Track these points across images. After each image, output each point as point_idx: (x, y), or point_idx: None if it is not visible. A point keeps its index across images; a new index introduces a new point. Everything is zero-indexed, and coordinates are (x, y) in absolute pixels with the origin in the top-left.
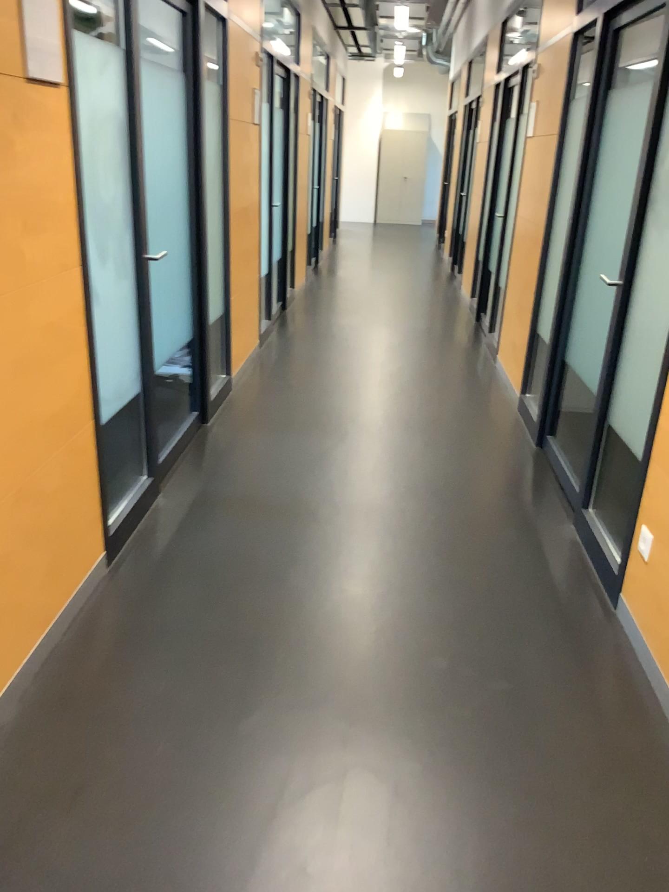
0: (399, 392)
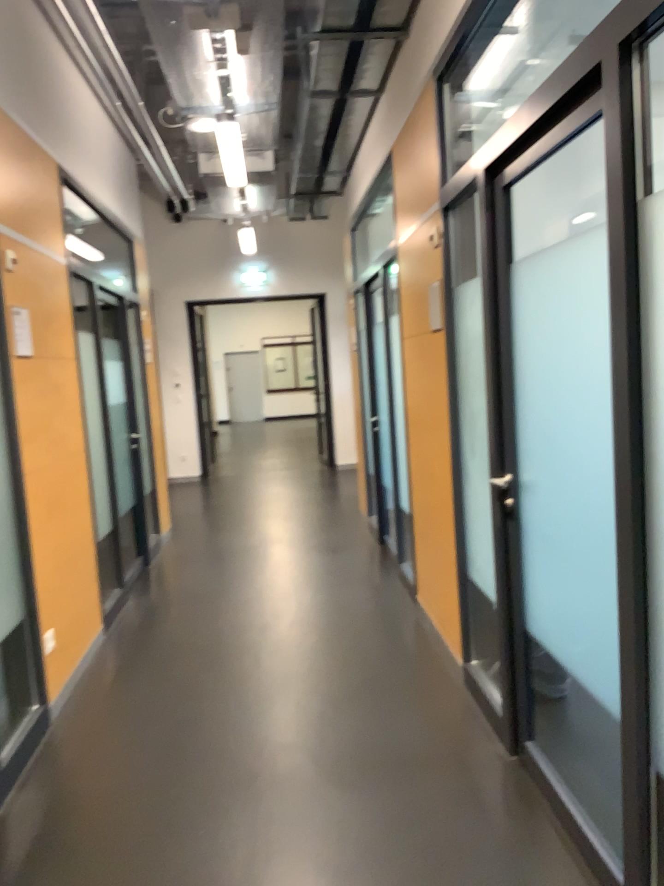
0: None
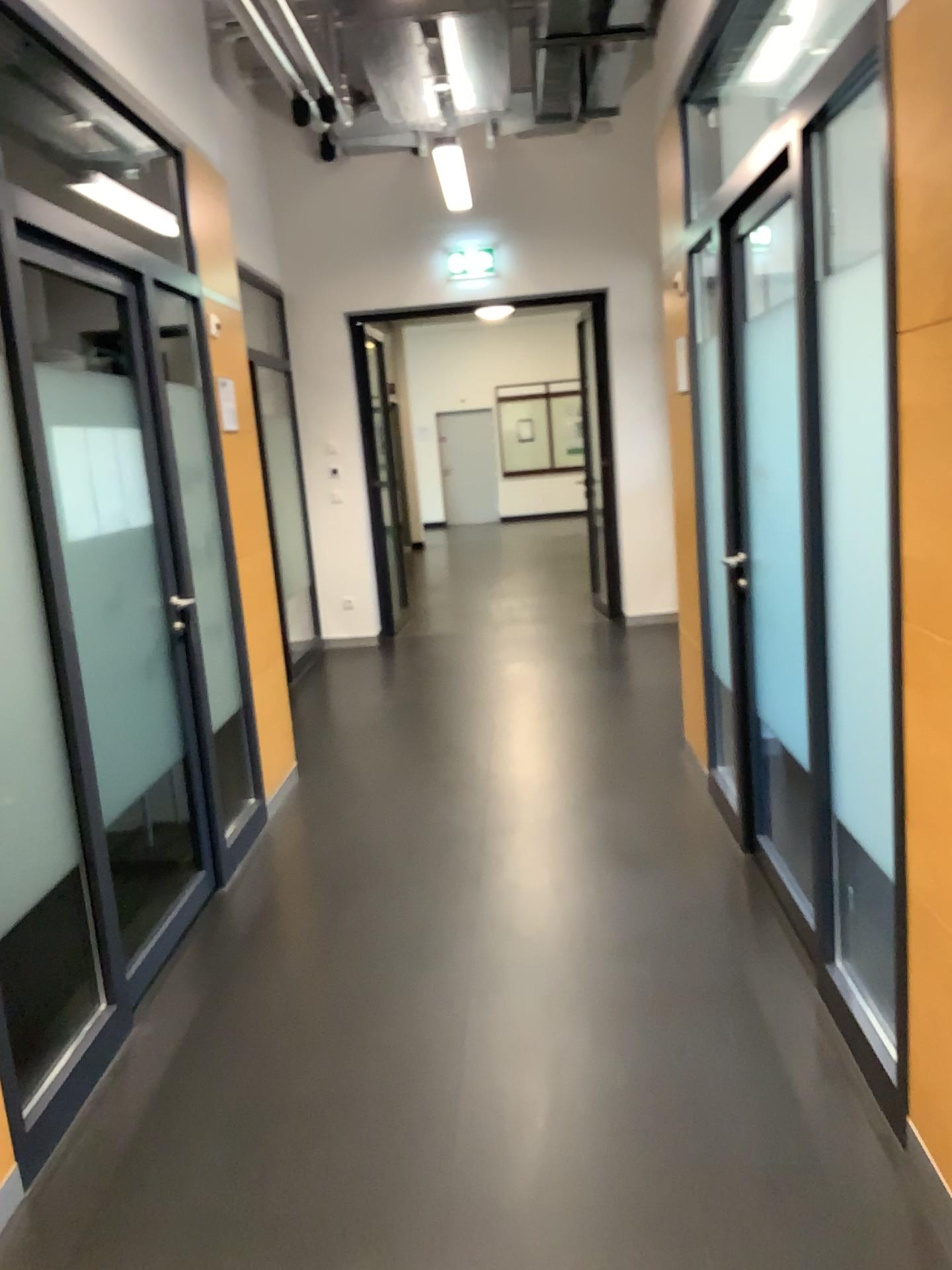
0: None
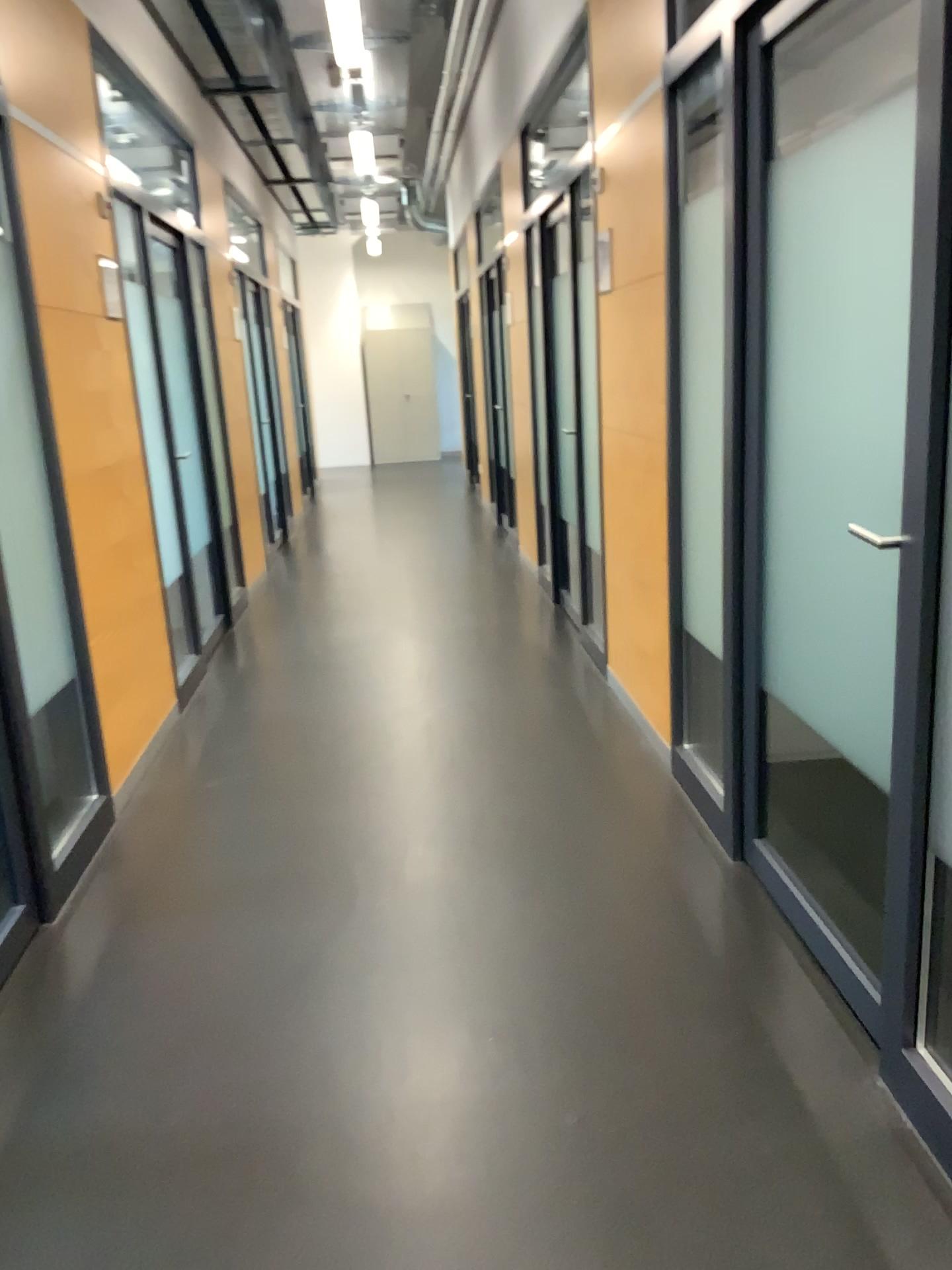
0: (447, 773)
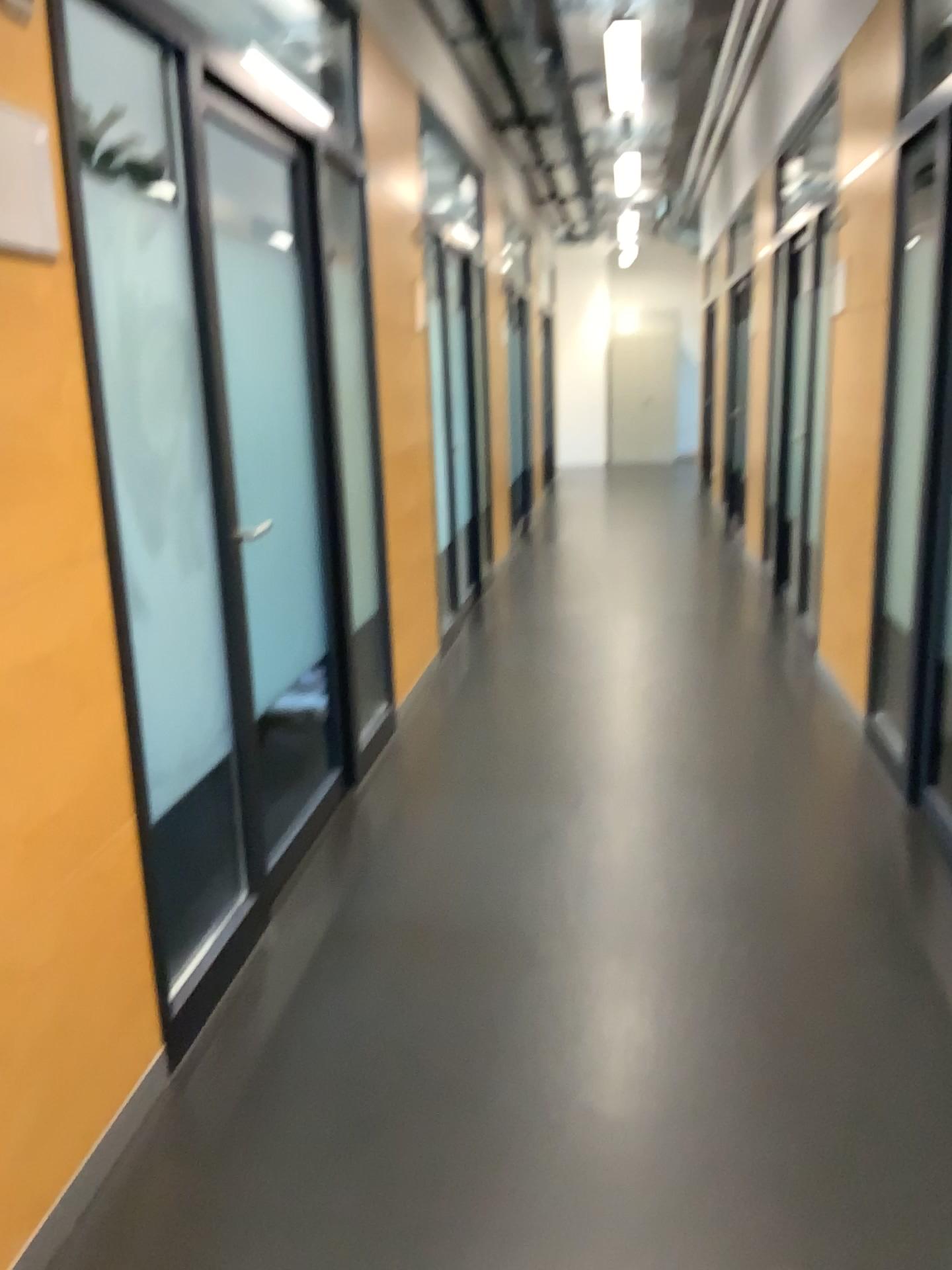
0: (664, 719)
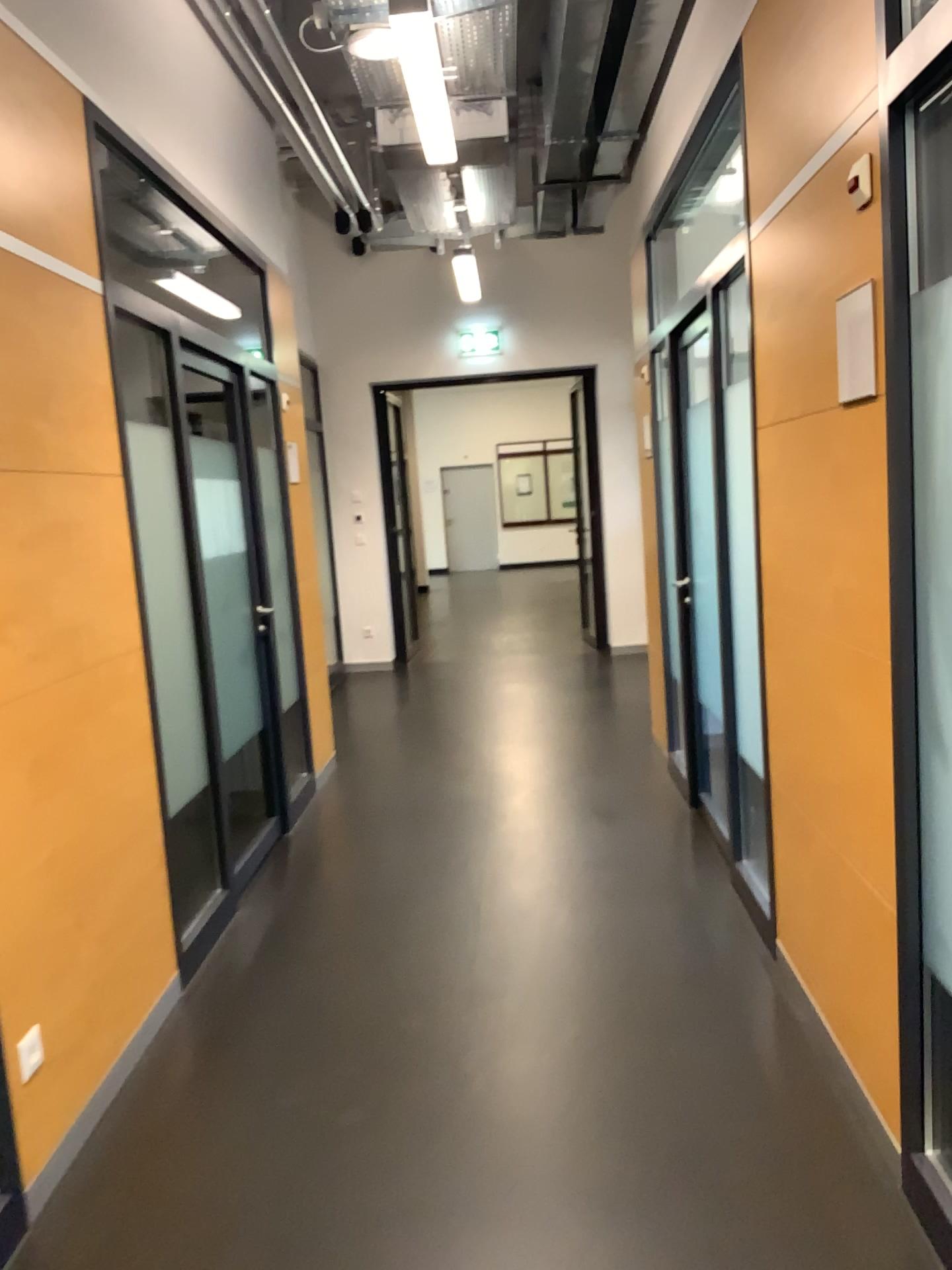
0: None
